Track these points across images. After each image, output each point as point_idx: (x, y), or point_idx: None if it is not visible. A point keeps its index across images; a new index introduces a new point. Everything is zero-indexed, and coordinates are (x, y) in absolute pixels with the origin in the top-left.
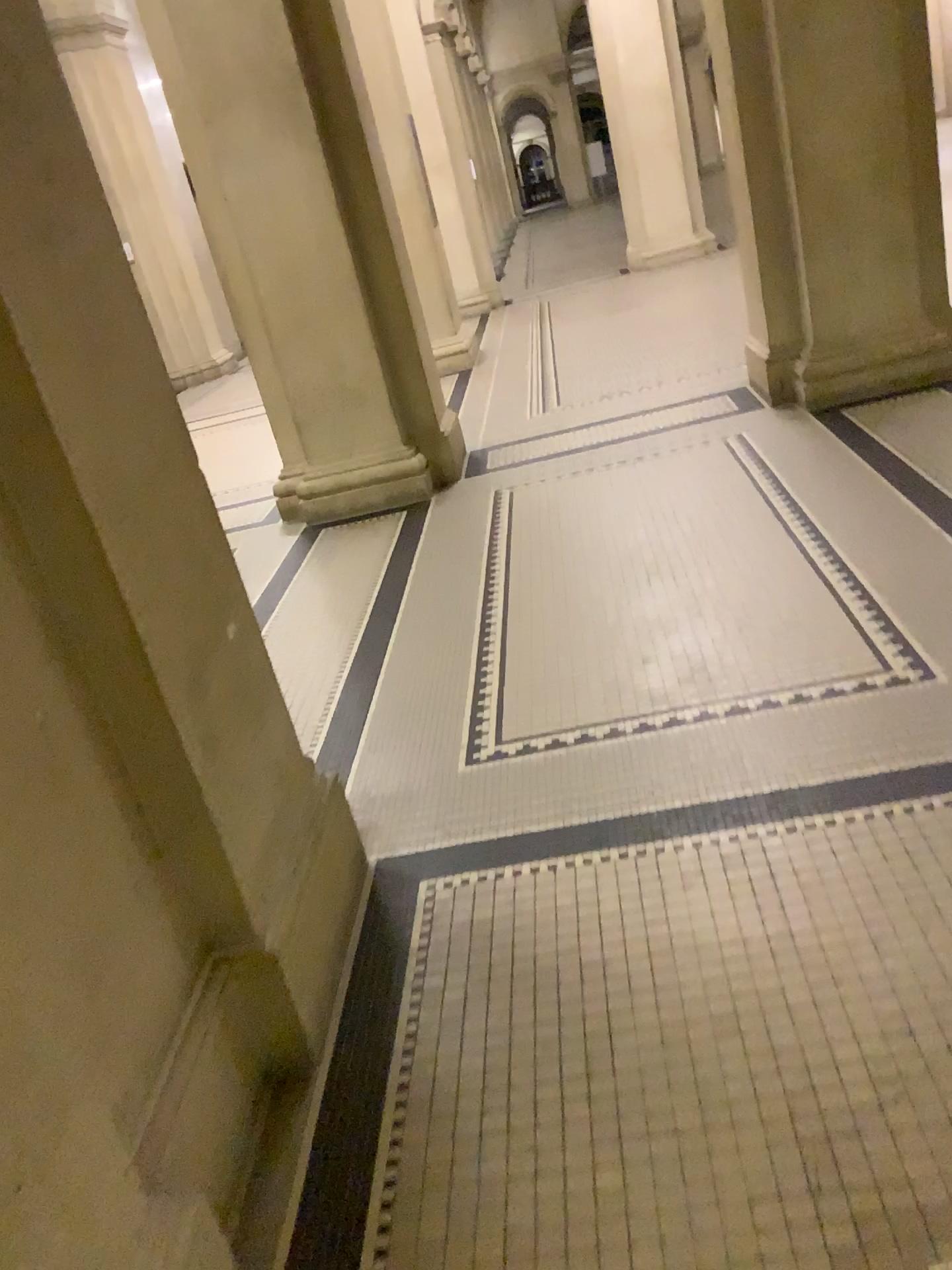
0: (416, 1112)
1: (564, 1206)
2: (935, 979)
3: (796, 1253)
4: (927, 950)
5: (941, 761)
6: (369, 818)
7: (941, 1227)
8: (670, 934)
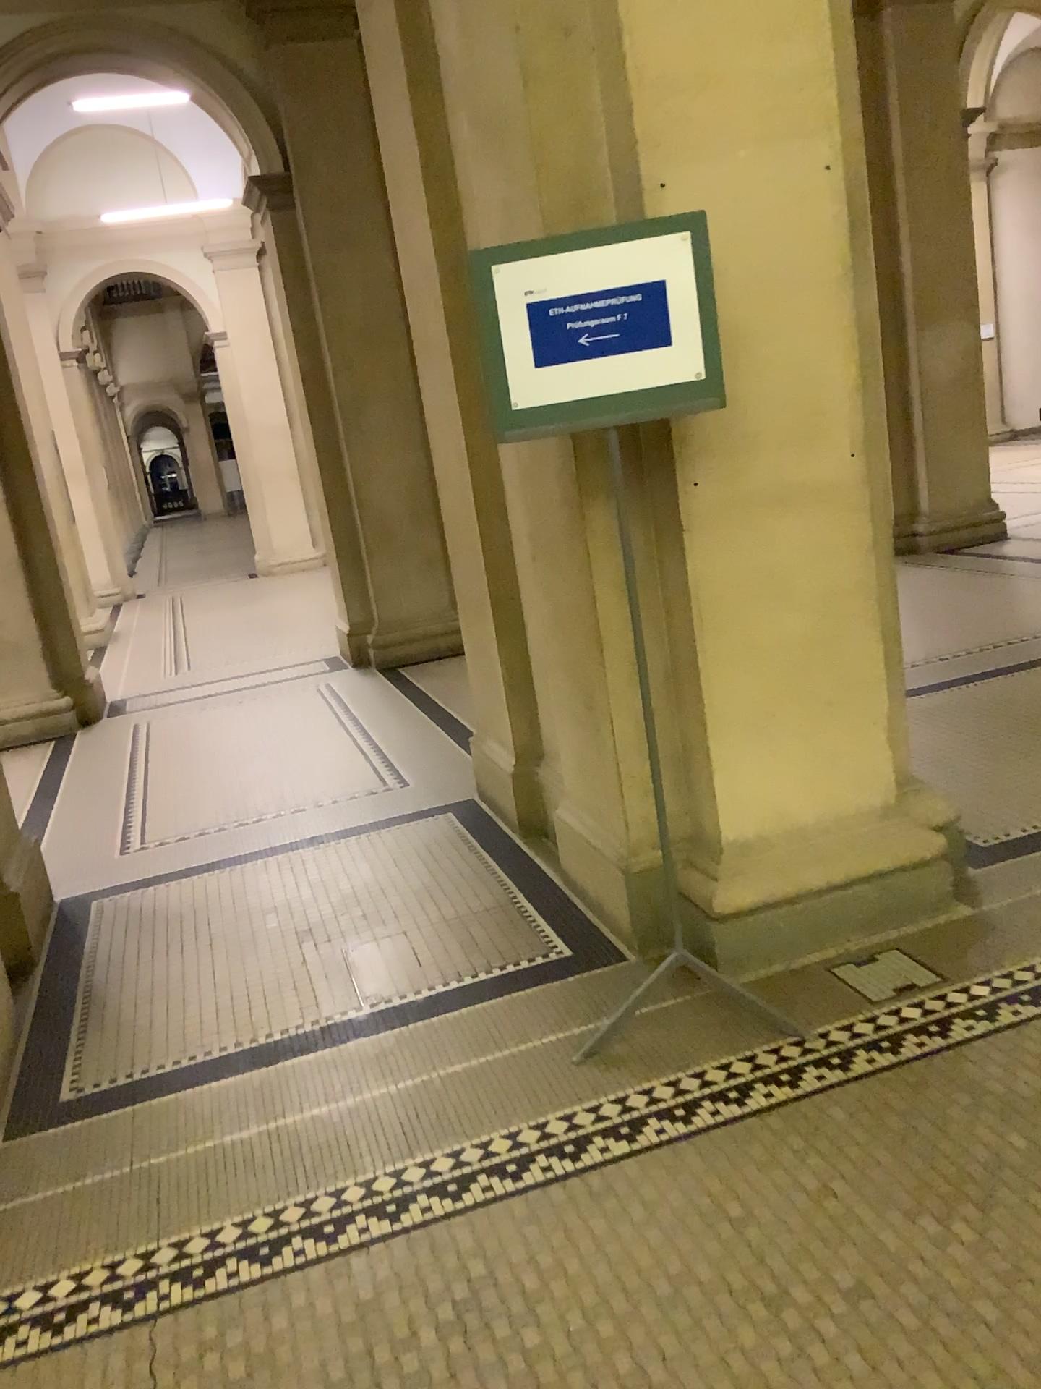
0: (101, 964)
1: (183, 969)
2: (372, 881)
3: (289, 956)
4: (371, 874)
5: (400, 815)
6: (53, 882)
7: (351, 938)
8: (244, 890)
